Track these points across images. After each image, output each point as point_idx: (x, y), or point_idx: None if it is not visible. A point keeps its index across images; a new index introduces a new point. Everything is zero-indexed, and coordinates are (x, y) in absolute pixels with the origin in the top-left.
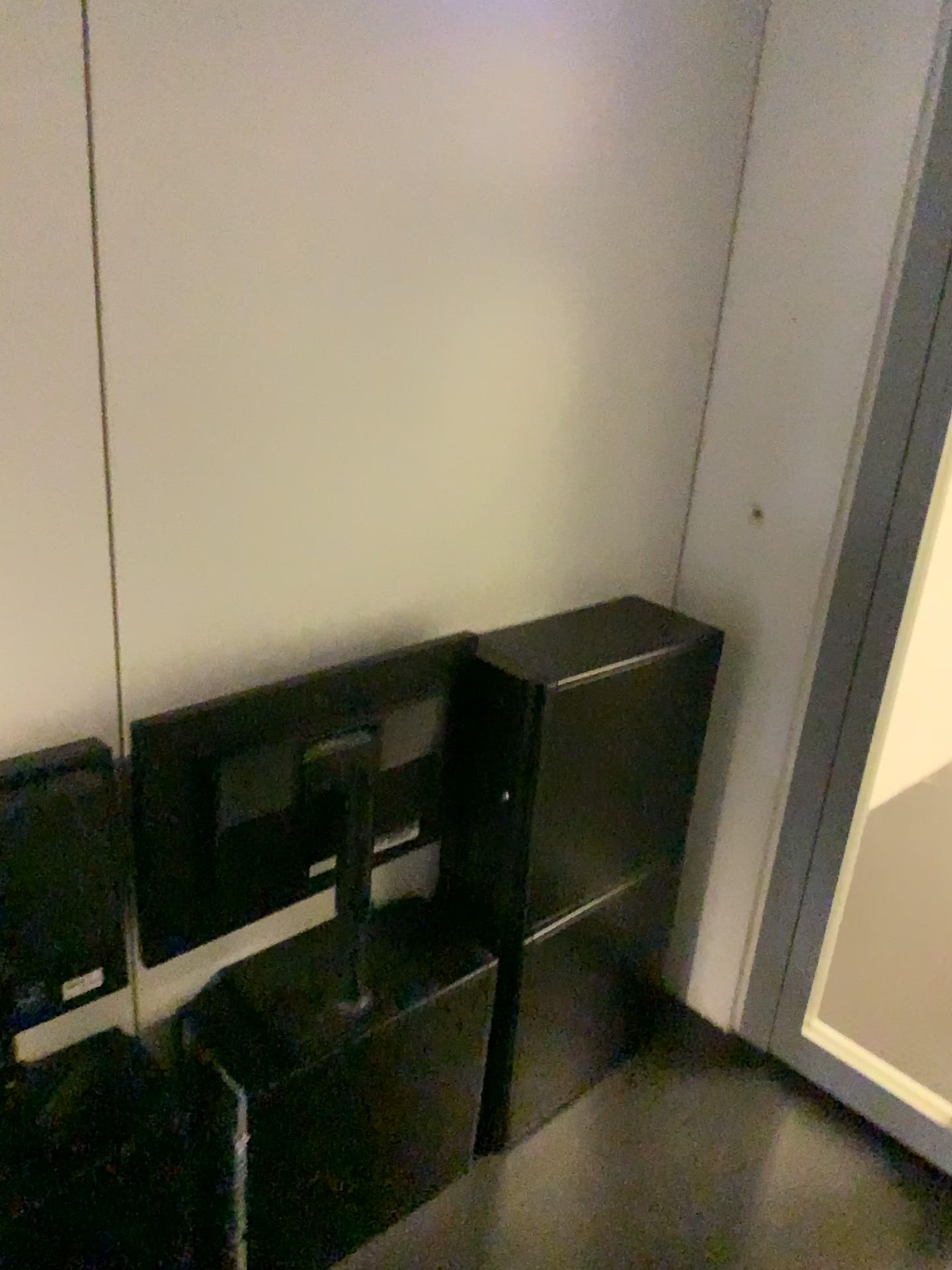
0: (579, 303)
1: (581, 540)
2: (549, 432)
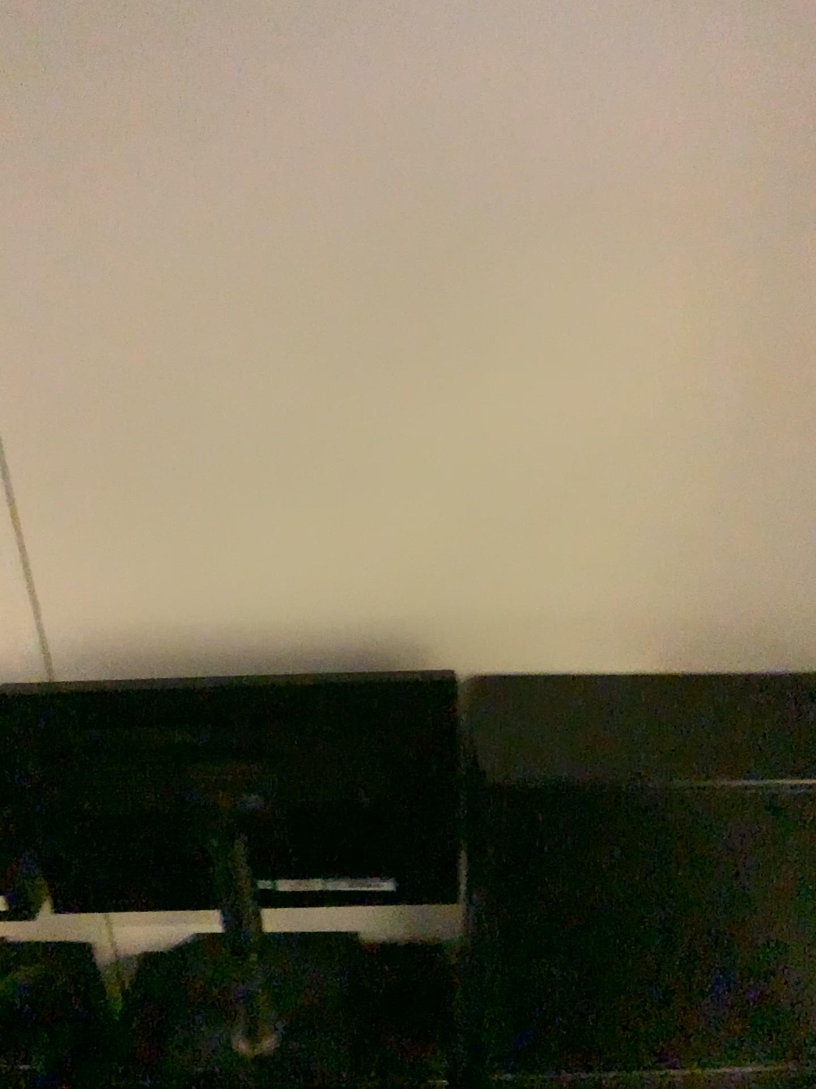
0: (694, 245)
1: (731, 581)
2: (647, 428)
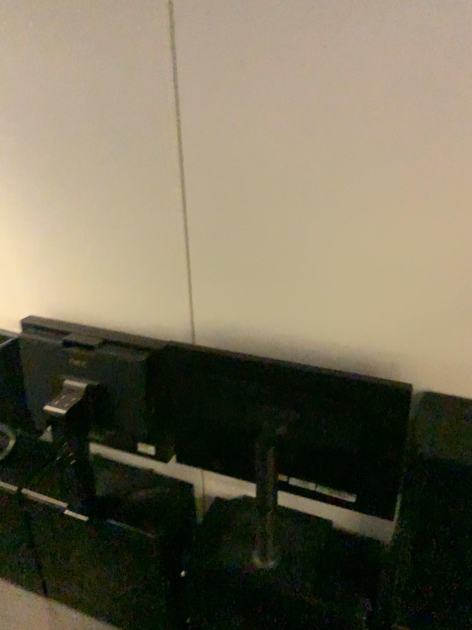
0: None
1: None
2: None
